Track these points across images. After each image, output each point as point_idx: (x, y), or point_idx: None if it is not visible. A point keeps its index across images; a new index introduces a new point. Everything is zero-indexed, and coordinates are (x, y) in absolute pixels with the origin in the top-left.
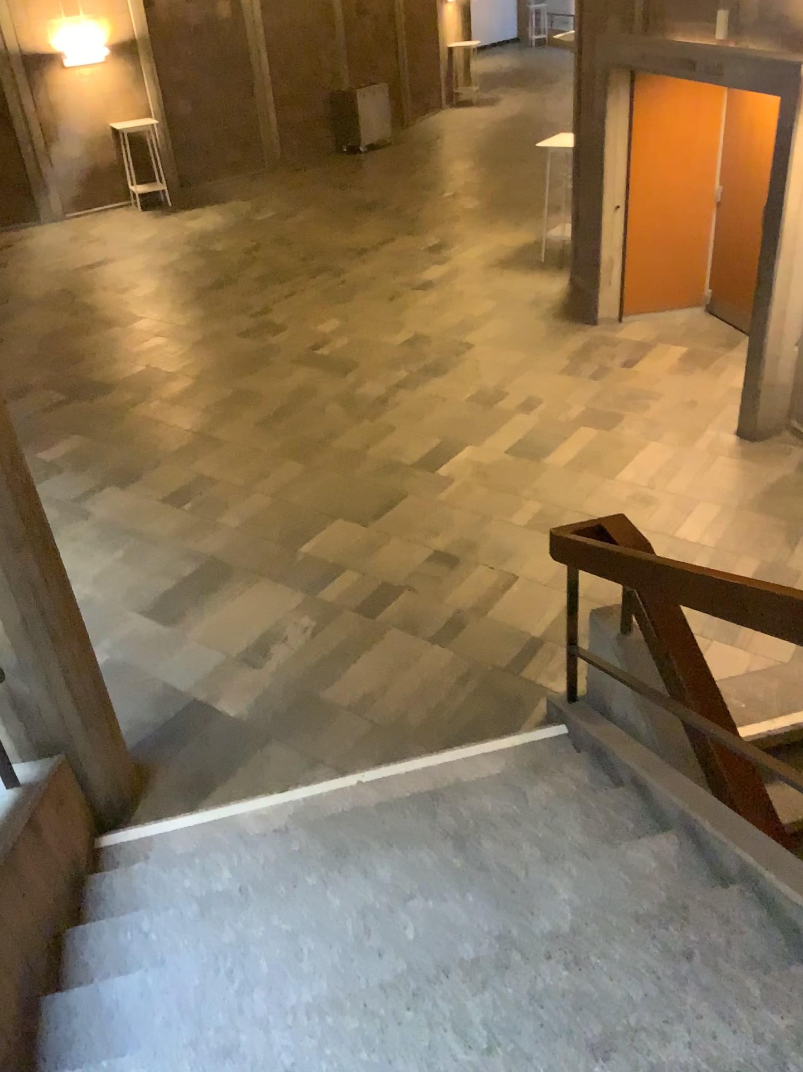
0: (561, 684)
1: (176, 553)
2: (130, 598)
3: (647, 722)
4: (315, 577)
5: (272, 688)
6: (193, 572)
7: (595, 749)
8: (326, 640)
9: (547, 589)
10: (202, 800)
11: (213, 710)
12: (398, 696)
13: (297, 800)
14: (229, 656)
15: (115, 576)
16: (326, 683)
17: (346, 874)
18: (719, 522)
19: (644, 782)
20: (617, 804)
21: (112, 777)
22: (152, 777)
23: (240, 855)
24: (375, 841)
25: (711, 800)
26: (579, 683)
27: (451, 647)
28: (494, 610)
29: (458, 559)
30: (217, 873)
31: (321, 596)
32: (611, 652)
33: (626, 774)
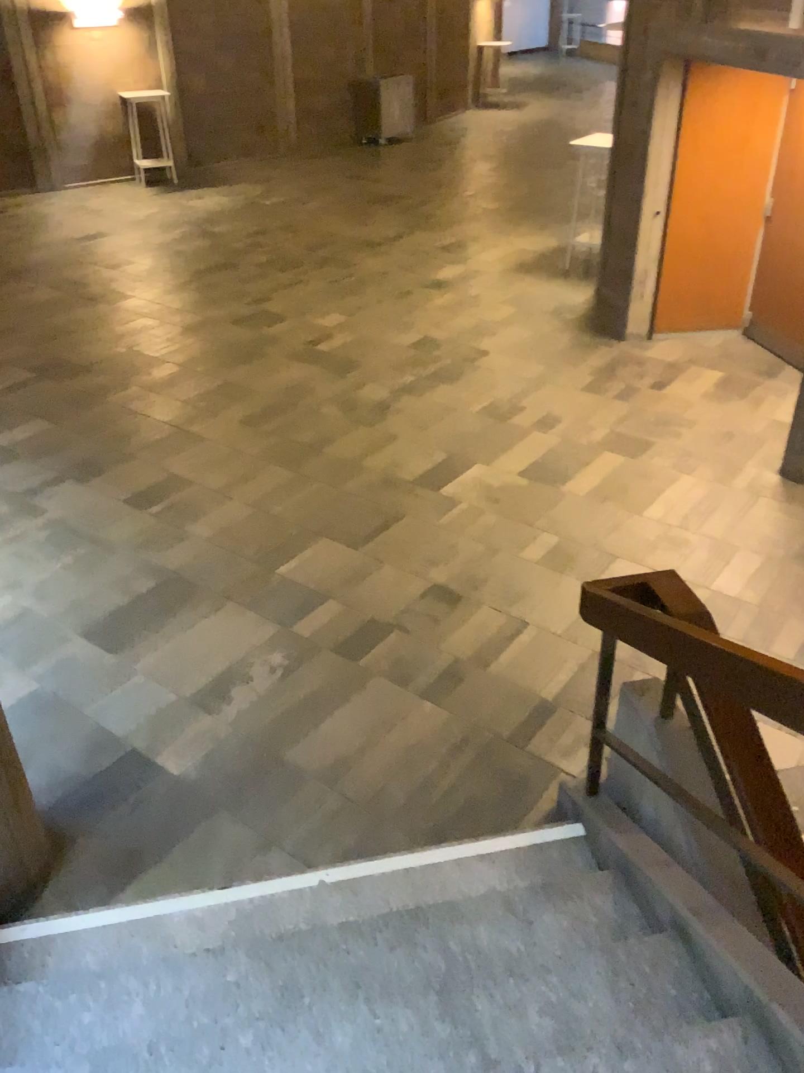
0: (575, 766)
1: (135, 564)
2: (74, 614)
3: (688, 836)
4: (292, 605)
5: (228, 740)
6: (152, 588)
7: (621, 867)
8: (299, 683)
9: (561, 641)
10: (126, 885)
11: (155, 762)
12: (378, 763)
13: (242, 901)
14: (182, 695)
15: (61, 586)
16: (294, 739)
17: (292, 1032)
18: (761, 574)
19: (689, 929)
20: (654, 955)
21: (11, 855)
22: (69, 847)
23: (159, 982)
24: (336, 977)
25: (786, 974)
26: (602, 770)
27: (445, 705)
28: (498, 662)
29: (458, 595)
30: (125, 1008)
31: (297, 628)
32: (643, 735)
33: (663, 910)
